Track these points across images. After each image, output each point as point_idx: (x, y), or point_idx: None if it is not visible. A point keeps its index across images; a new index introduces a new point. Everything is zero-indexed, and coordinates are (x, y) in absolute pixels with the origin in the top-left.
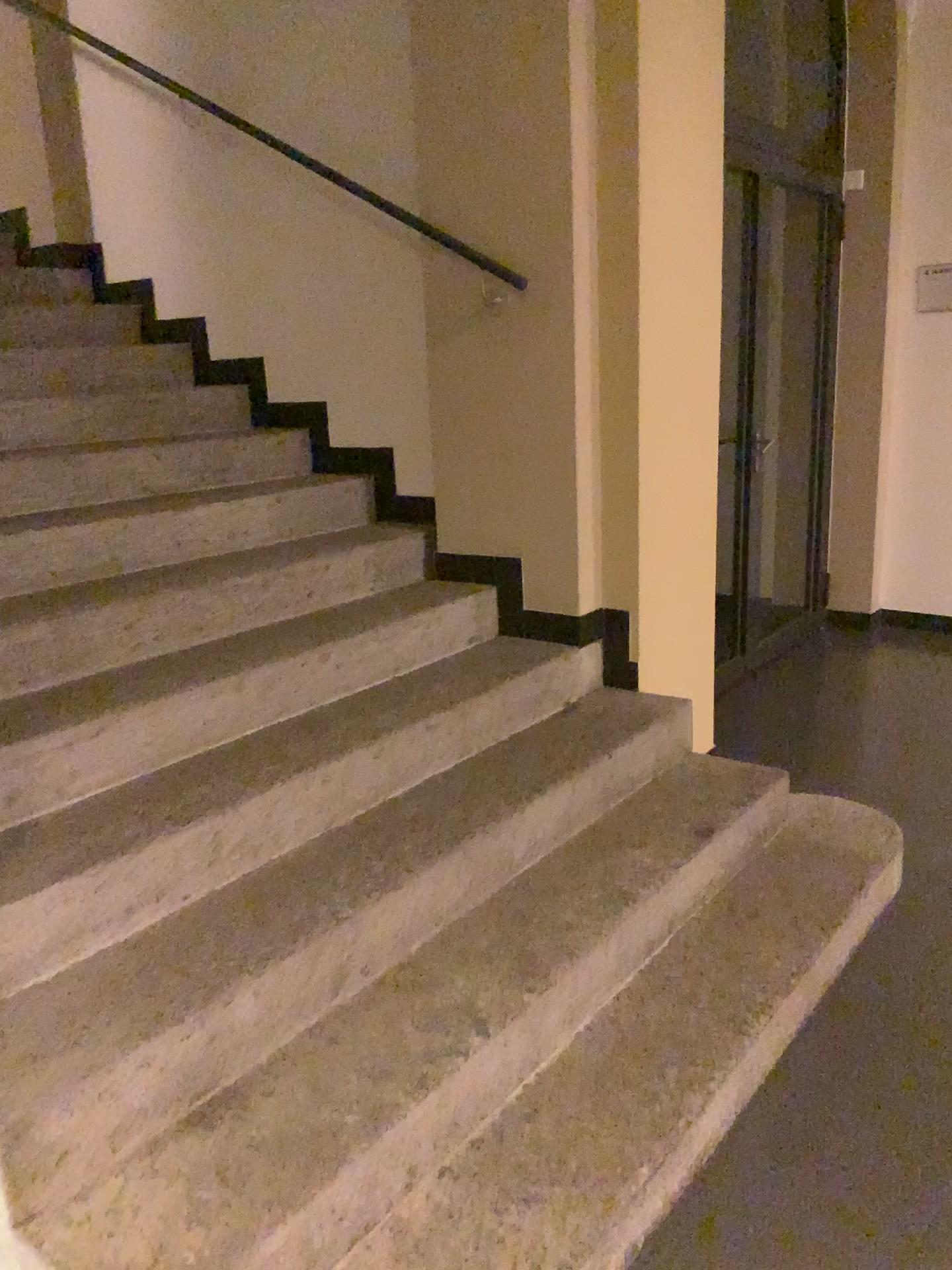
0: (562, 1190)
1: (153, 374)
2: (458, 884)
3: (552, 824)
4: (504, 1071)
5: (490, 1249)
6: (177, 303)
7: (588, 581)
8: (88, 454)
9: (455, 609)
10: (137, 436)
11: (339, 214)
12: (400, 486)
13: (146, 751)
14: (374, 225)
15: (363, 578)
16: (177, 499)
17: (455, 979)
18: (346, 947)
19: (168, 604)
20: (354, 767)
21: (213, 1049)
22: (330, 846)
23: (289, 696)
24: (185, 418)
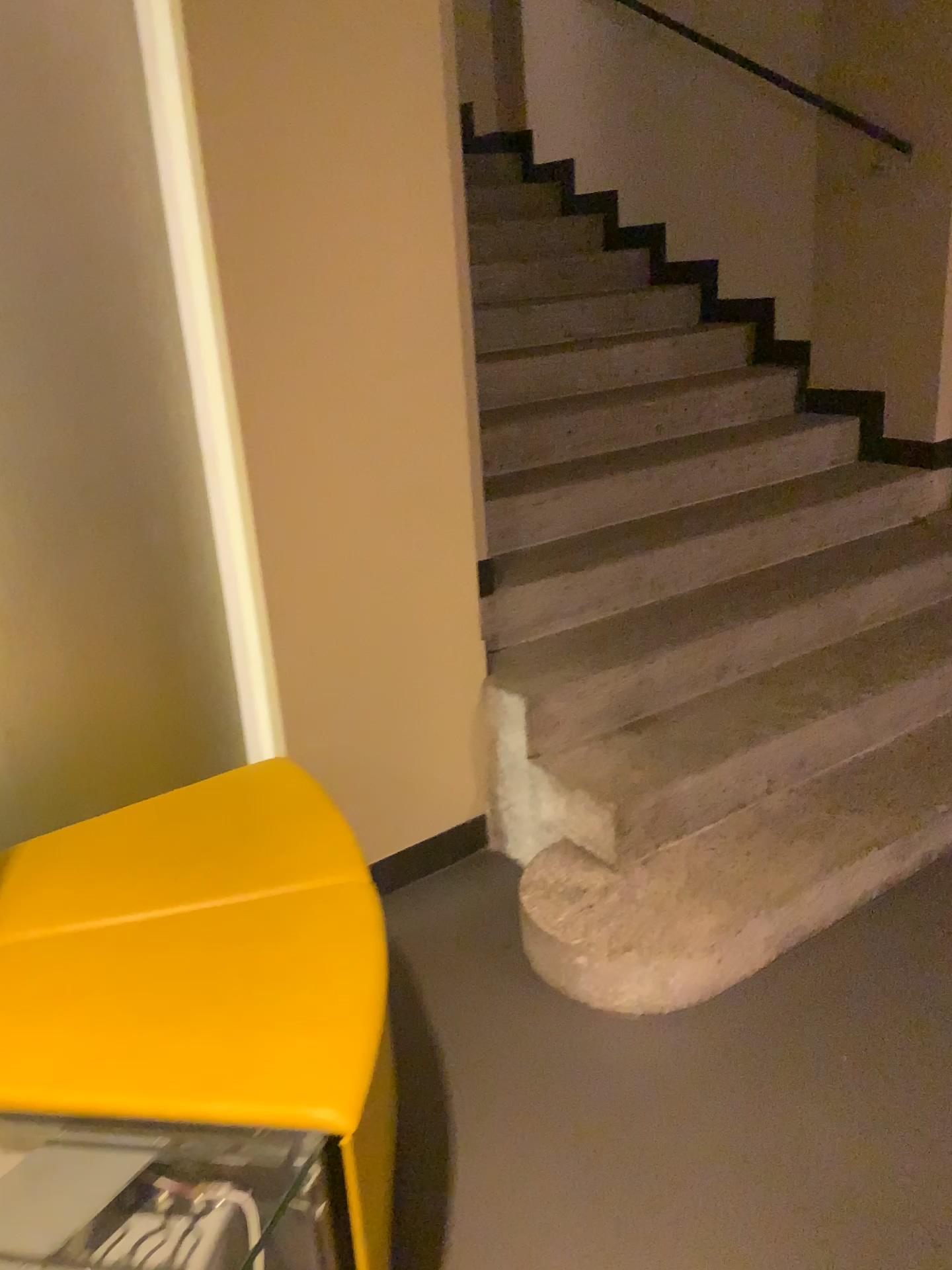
0: (874, 809)
1: (571, 241)
2: (811, 626)
3: (889, 598)
4: (838, 739)
5: (821, 827)
6: (593, 179)
7: (941, 414)
8: (530, 304)
9: (819, 436)
10: (564, 292)
11: (744, 95)
12: (777, 334)
13: (587, 513)
14: (775, 103)
15: (742, 409)
16: (597, 341)
17: (805, 683)
18: (728, 649)
19: (595, 418)
20: (735, 539)
21: (641, 689)
22: (715, 591)
23: (685, 489)
24: (598, 277)
